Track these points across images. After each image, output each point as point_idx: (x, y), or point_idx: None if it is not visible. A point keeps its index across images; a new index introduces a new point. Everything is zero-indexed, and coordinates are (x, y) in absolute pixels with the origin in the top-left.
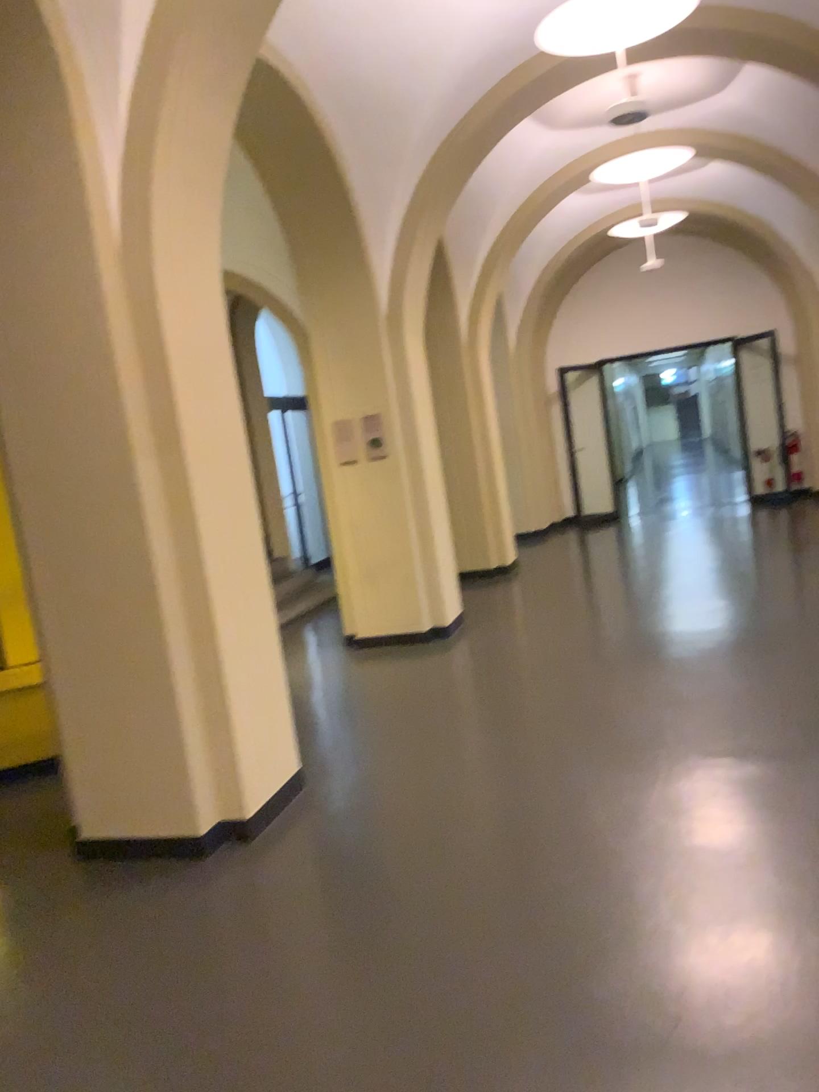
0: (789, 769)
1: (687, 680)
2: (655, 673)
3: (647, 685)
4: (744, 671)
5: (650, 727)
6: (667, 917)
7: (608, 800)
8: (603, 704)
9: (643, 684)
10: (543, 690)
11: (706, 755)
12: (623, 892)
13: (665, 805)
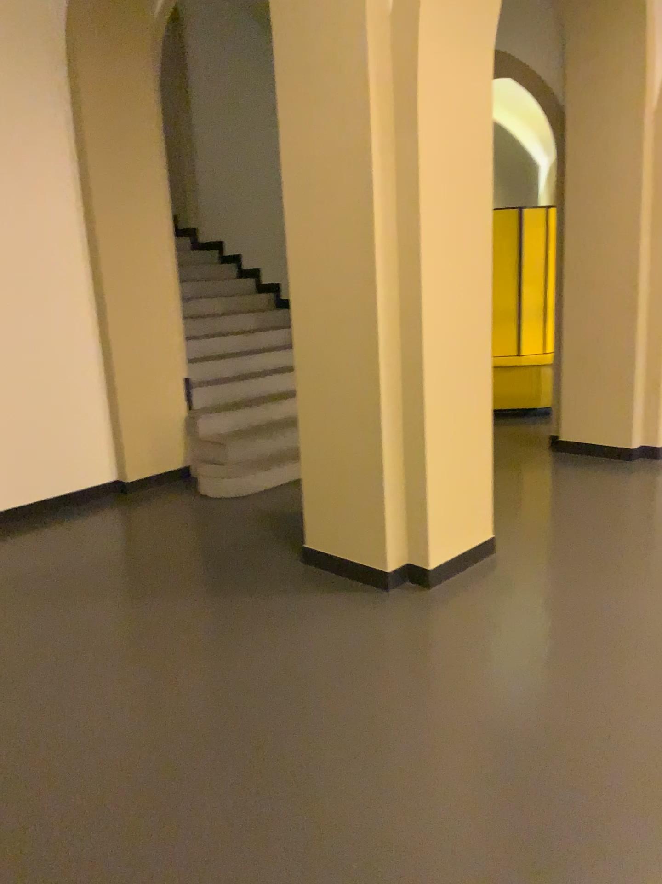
0: None
1: None
2: None
3: None
4: None
5: None
6: None
7: None
8: None
9: None
10: None
11: None
12: None
13: None
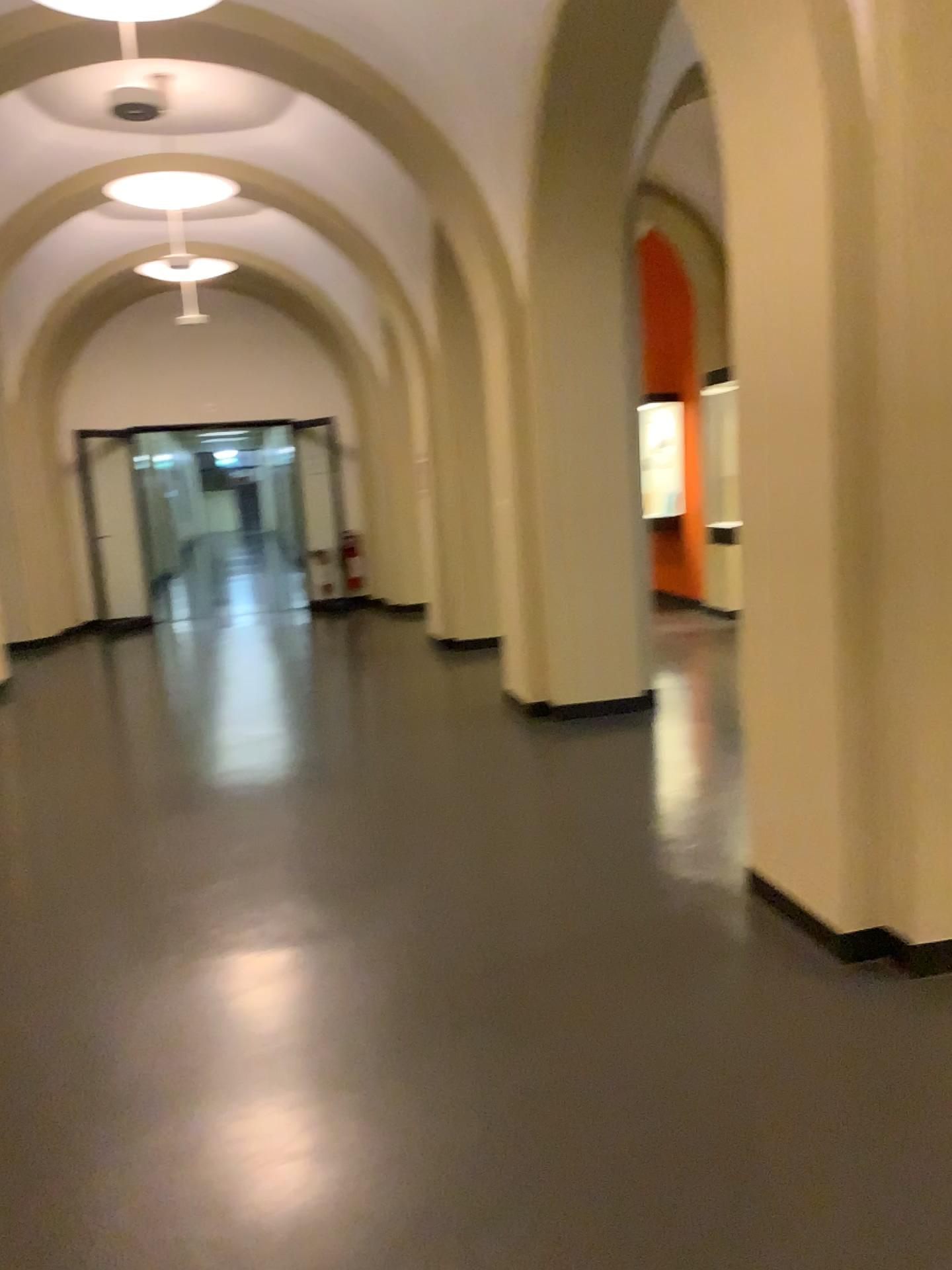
0: (313, 967)
1: (204, 848)
2: (164, 840)
3: (150, 859)
4: (274, 831)
5: (146, 924)
6: (121, 1248)
7: (68, 1050)
8: (87, 892)
9: (146, 857)
10: (5, 876)
11: (213, 959)
12: (62, 1215)
13: (148, 1047)
